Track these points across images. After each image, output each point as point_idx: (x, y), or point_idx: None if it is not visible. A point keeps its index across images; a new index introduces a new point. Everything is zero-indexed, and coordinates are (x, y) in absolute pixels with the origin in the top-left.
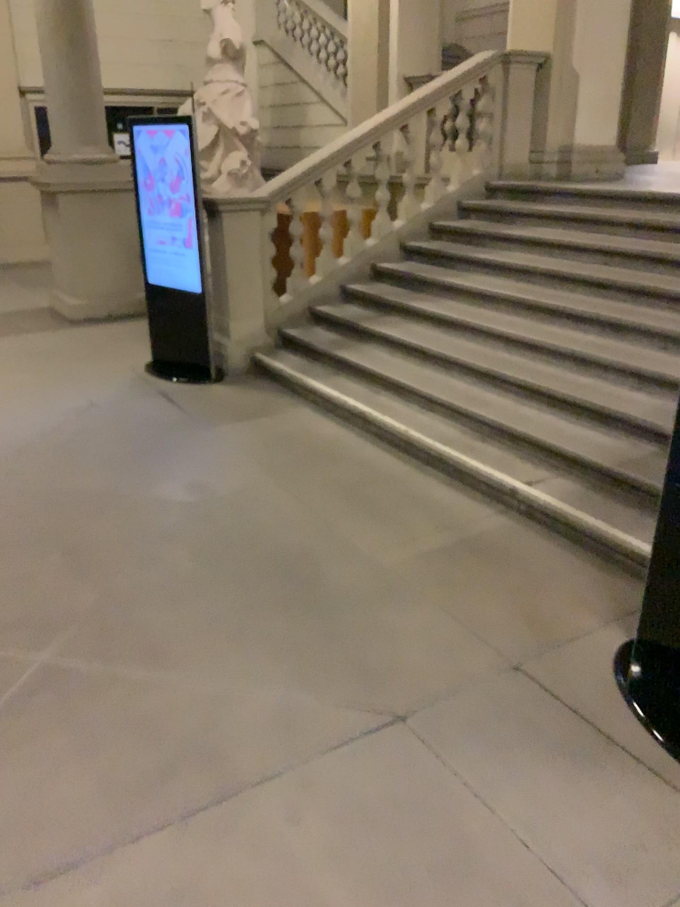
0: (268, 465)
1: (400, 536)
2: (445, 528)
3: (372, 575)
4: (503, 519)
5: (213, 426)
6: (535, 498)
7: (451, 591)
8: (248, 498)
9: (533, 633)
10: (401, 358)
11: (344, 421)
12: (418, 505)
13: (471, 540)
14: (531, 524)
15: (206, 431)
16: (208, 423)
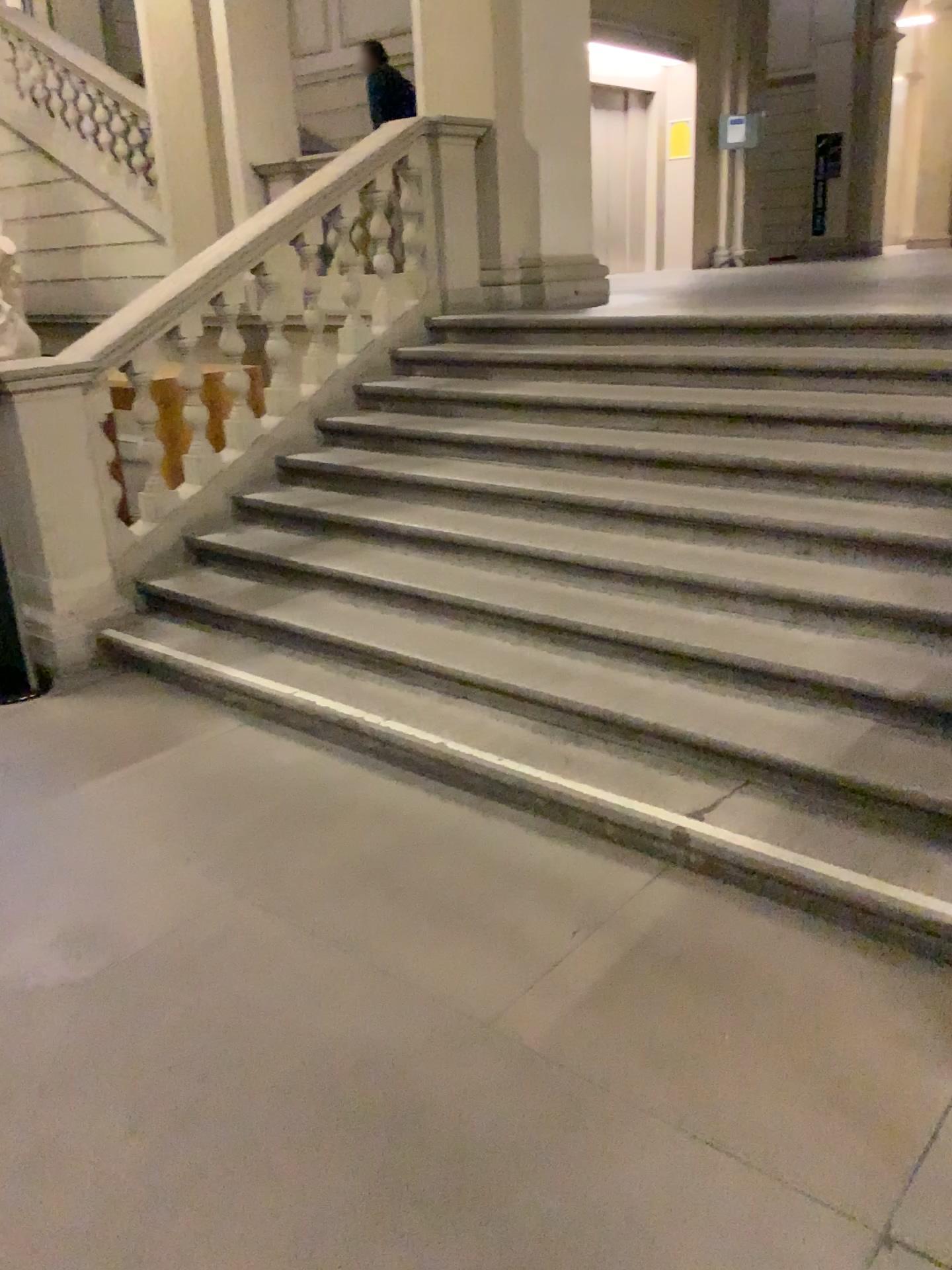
0: (205, 856)
1: (516, 969)
2: (586, 931)
3: (510, 1079)
4: (667, 887)
5: (66, 789)
6: (715, 840)
7: (672, 1080)
8: (194, 942)
9: (864, 1143)
10: (381, 611)
11: (308, 737)
12: (513, 890)
13: (641, 948)
14: (717, 888)
15: (57, 802)
16: (55, 784)
